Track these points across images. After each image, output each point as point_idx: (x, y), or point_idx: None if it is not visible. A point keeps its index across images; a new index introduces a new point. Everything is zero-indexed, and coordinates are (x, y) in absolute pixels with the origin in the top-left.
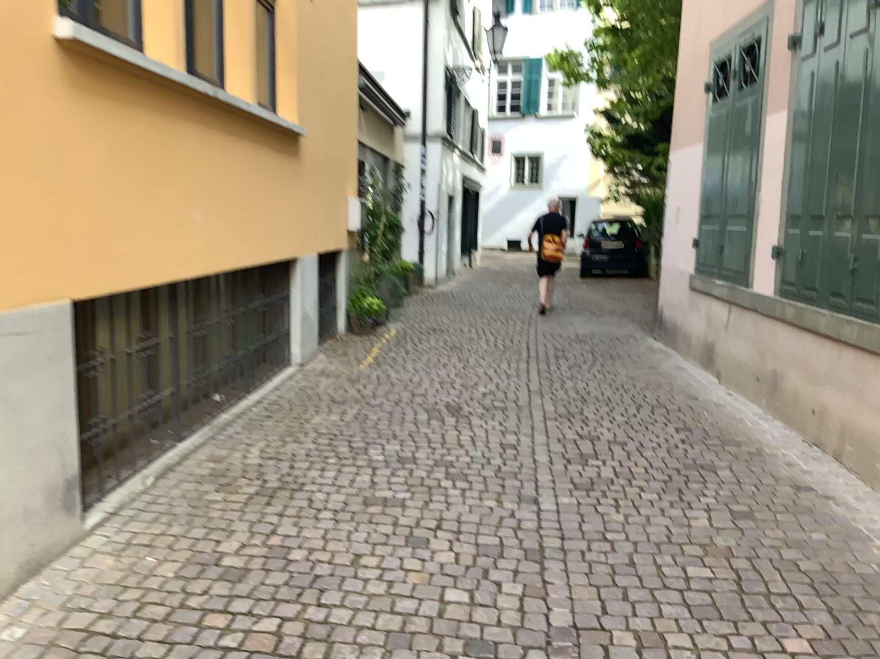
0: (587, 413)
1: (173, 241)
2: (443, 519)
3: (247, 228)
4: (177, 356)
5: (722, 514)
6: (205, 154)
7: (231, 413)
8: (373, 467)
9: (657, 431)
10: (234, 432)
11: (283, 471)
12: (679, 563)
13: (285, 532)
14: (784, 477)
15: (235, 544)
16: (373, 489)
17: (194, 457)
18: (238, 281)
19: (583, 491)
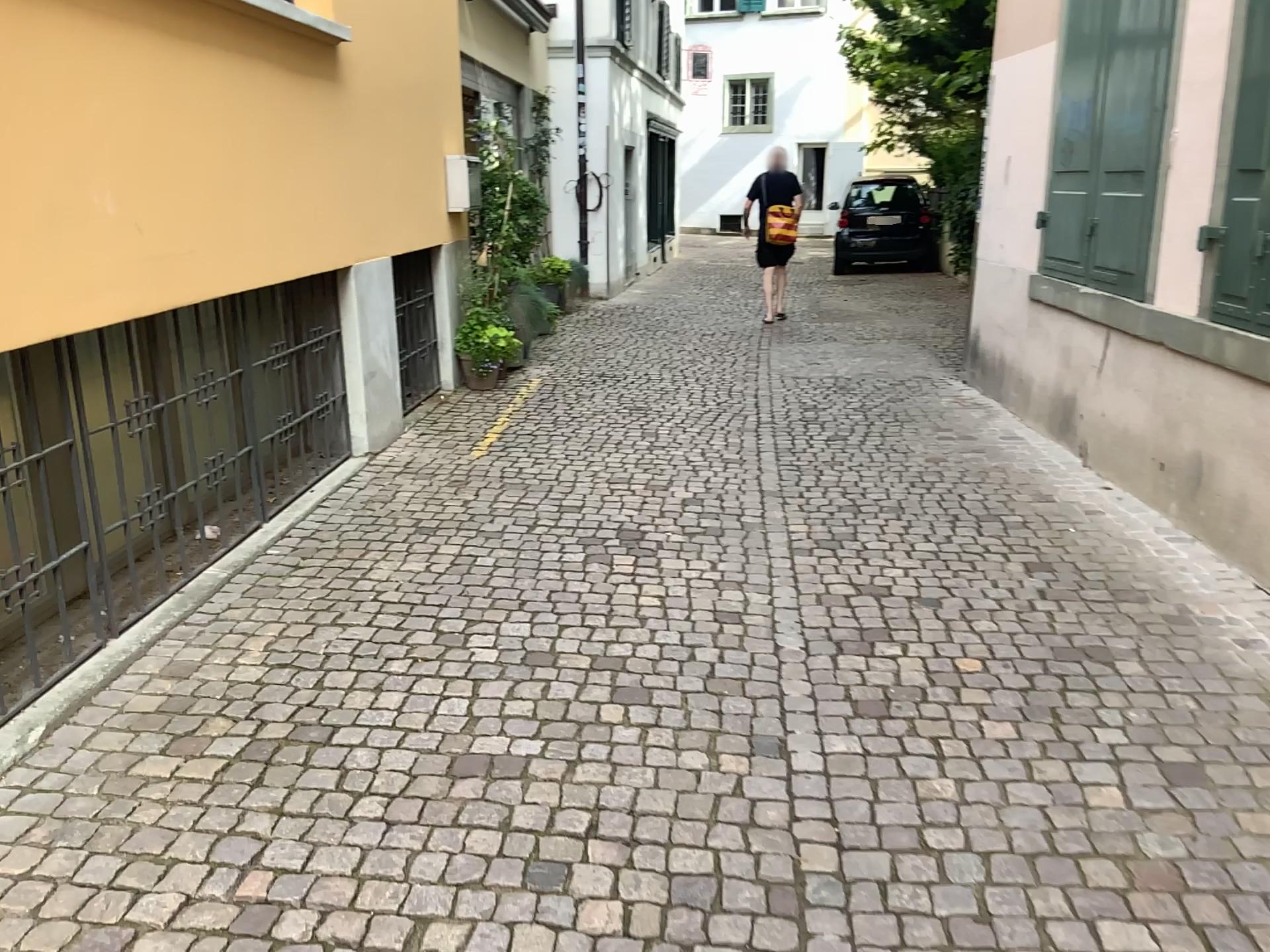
0: (865, 537)
1: (43, 259)
2: (602, 810)
3: (233, 224)
4: (89, 482)
5: (1146, 774)
6: (112, 78)
7: (223, 567)
8: (474, 681)
9: (991, 573)
10: (225, 607)
11: (300, 698)
12: (1083, 916)
13: (277, 864)
14: (1245, 675)
15: (169, 903)
16: (469, 735)
17: (136, 672)
18: (225, 323)
19: (870, 724)
